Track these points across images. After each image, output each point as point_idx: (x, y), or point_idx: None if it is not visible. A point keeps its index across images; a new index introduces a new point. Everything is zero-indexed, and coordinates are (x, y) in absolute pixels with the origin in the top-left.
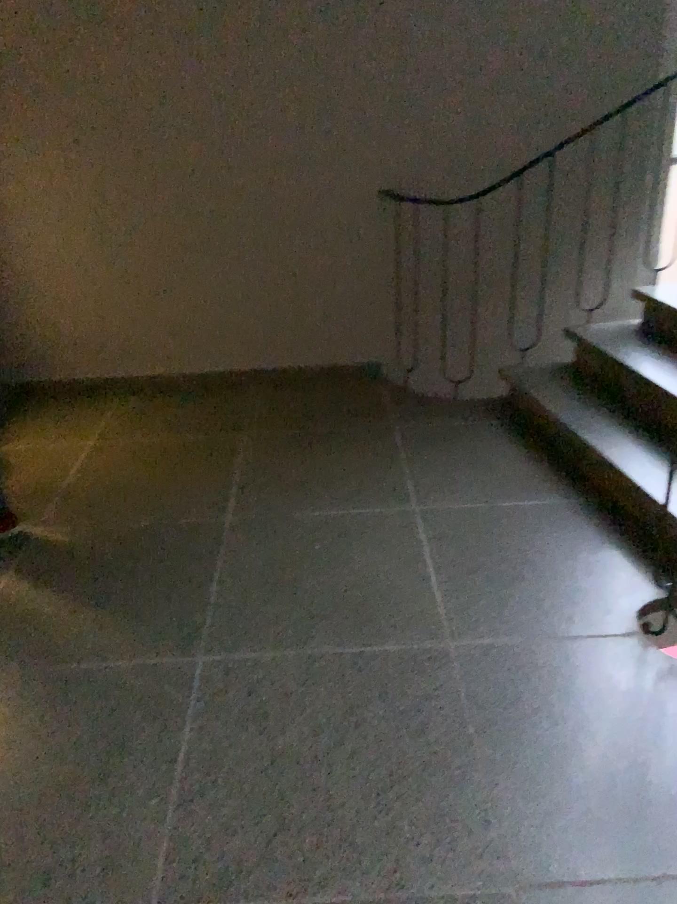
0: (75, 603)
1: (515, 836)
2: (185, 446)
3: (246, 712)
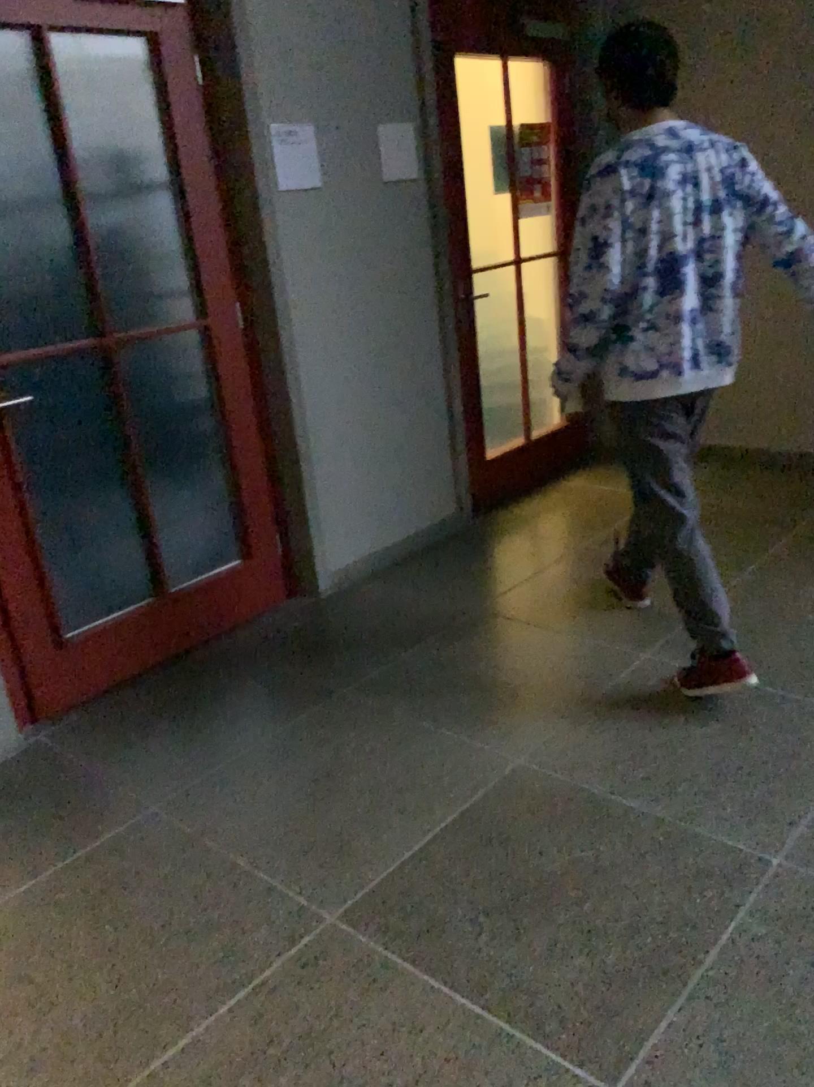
0: (574, 598)
1: (810, 846)
2: (742, 513)
3: (651, 698)
